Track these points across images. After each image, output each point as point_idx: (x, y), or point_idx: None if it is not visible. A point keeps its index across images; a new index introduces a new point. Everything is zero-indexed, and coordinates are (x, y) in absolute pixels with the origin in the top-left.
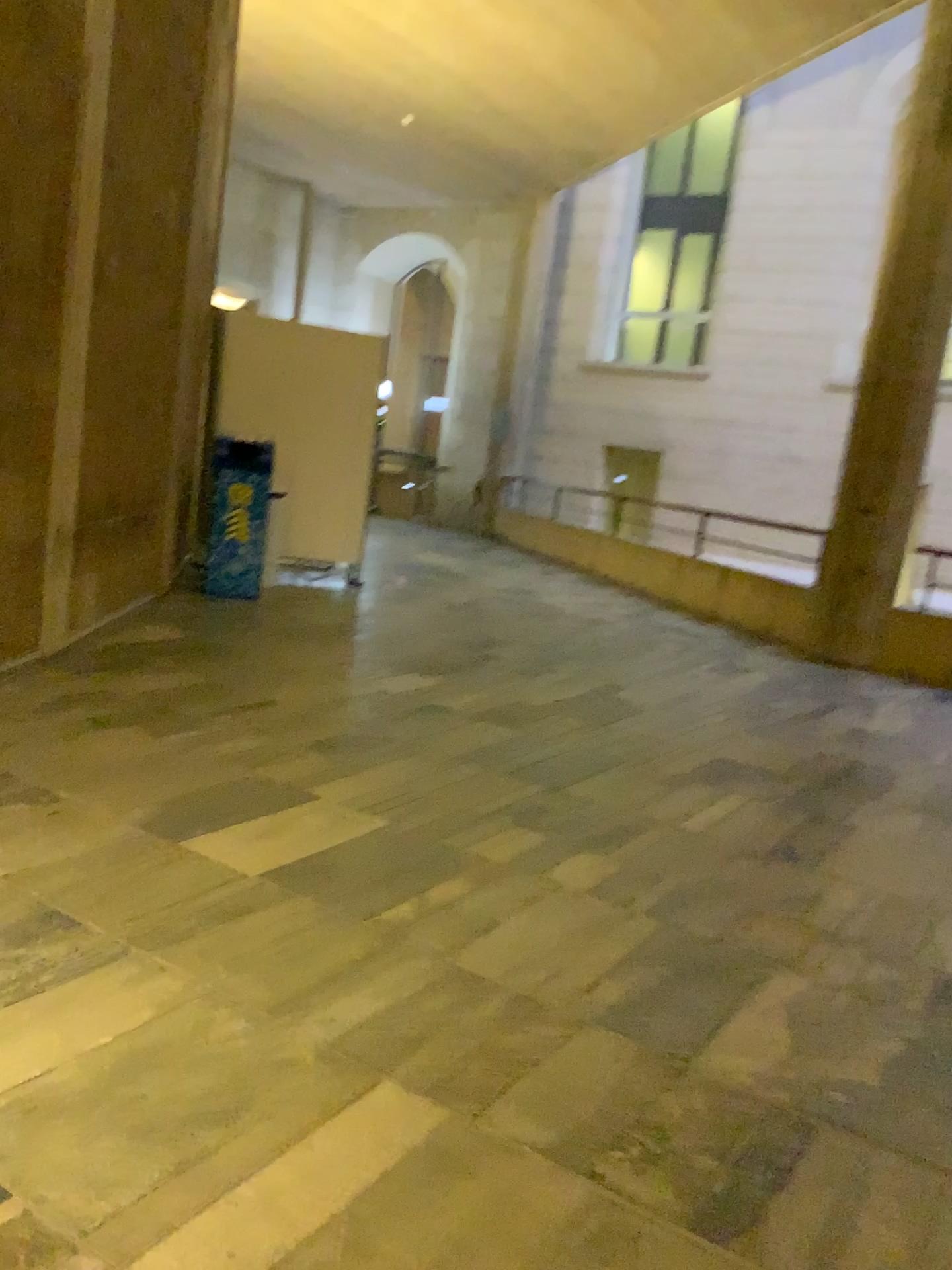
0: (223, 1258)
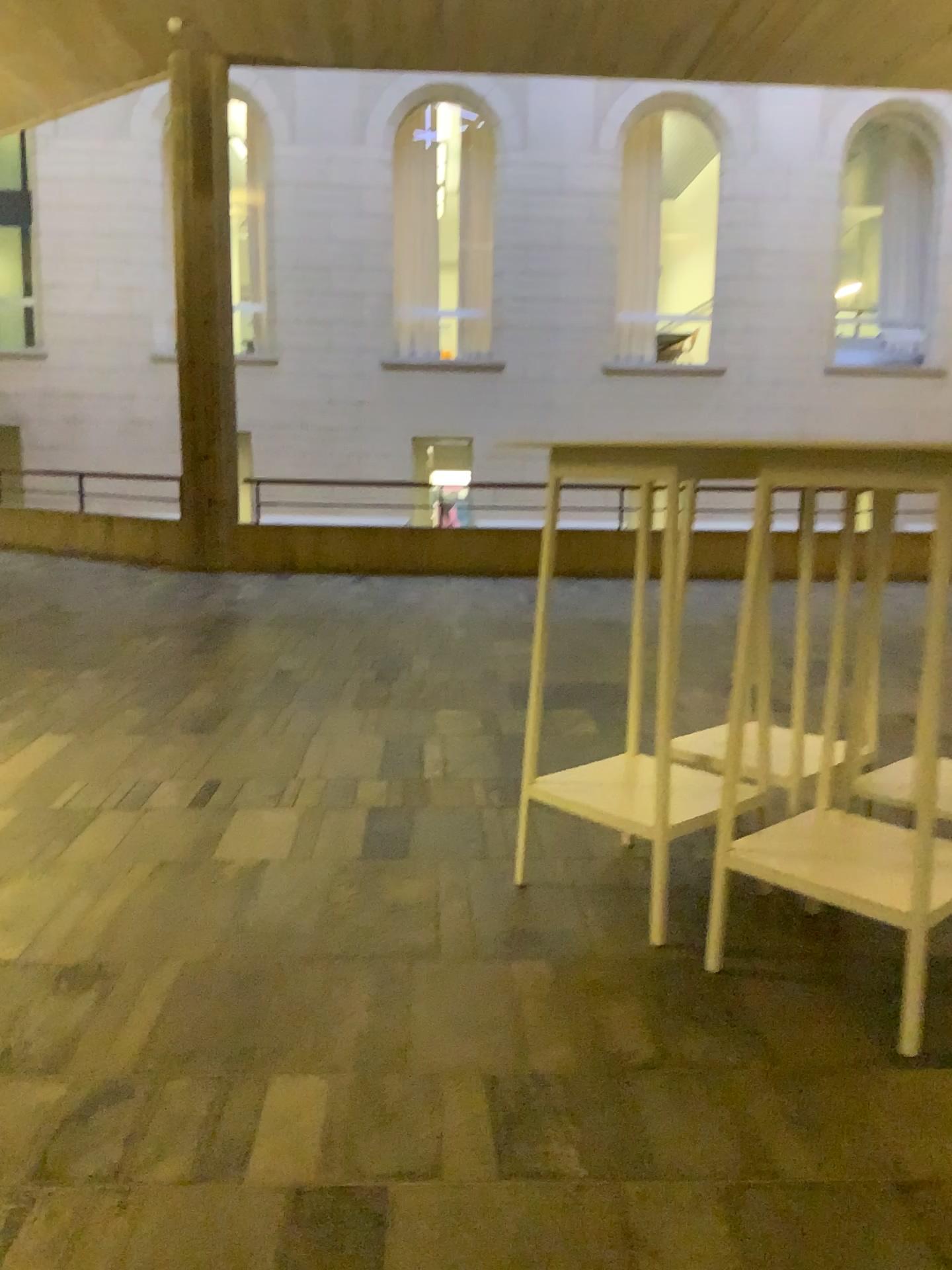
0: (18, 769)
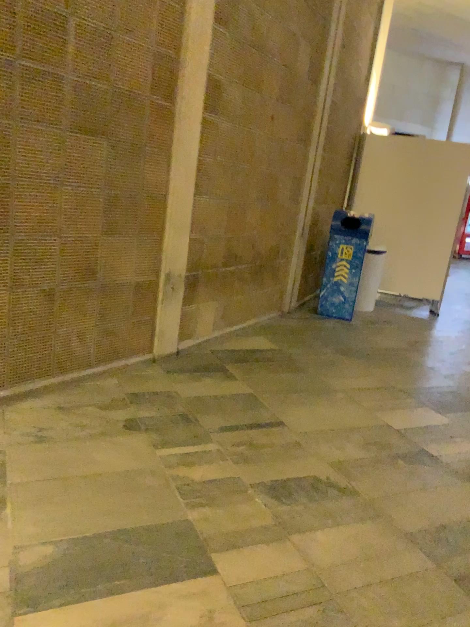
0: None
